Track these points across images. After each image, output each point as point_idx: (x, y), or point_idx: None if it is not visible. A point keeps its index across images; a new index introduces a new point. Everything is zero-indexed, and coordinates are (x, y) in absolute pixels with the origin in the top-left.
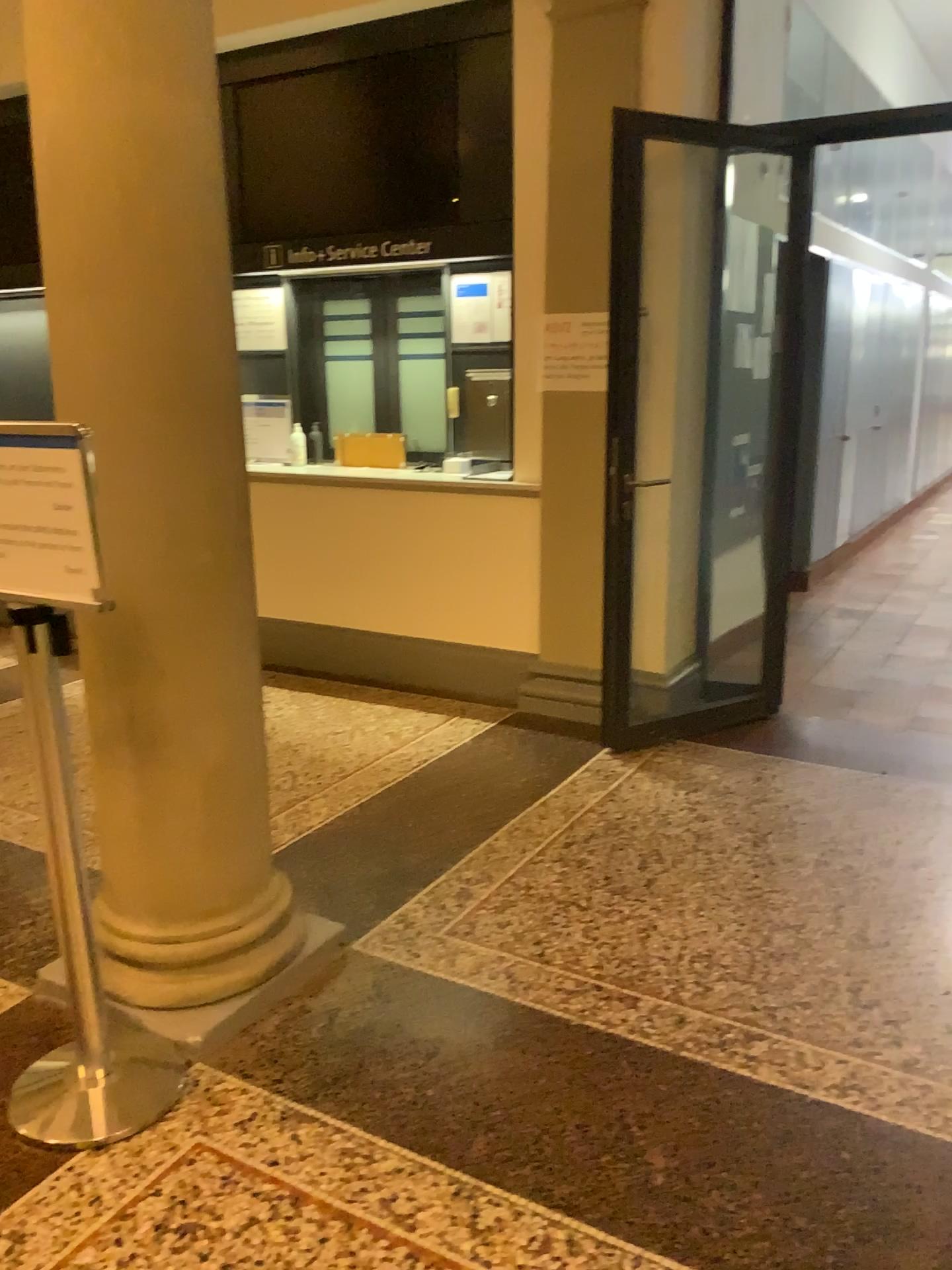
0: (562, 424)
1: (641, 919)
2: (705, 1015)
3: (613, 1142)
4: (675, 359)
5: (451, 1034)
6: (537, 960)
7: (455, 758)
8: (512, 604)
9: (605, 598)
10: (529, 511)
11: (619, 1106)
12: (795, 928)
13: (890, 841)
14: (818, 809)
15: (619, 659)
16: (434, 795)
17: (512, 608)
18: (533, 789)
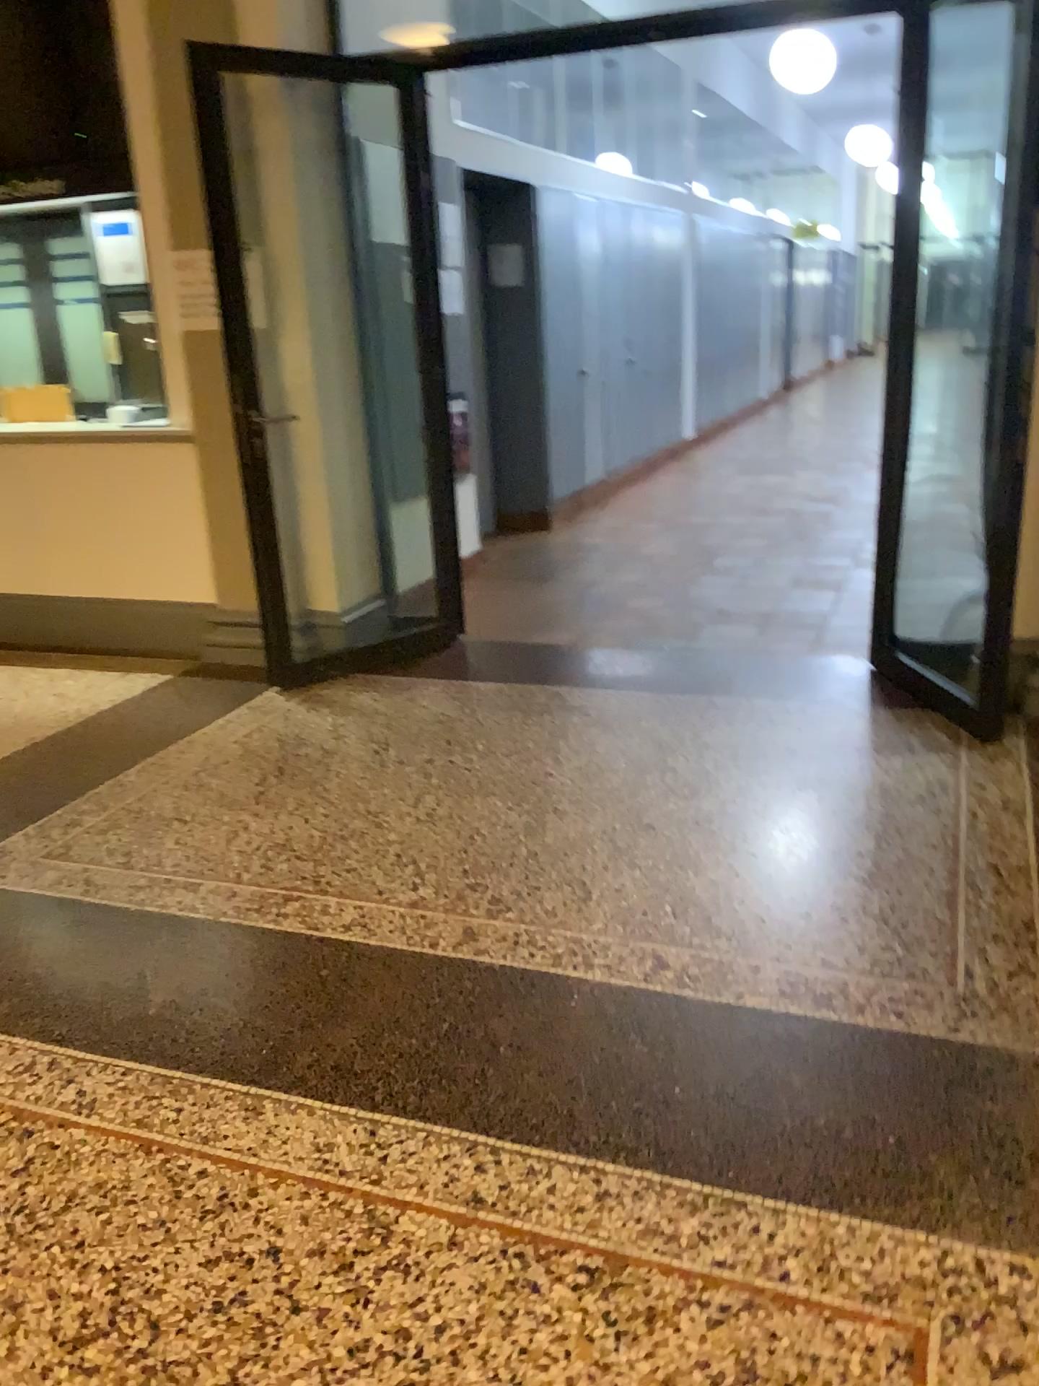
0: (205, 367)
1: (233, 823)
2: (253, 890)
3: (120, 990)
4: (306, 295)
5: (8, 931)
6: (118, 866)
7: (117, 709)
8: (187, 554)
9: (258, 538)
10: (190, 458)
11: (140, 964)
12: (370, 815)
13: (497, 738)
14: (448, 719)
15: (278, 598)
16: (80, 742)
17: (188, 558)
18: (182, 728)
